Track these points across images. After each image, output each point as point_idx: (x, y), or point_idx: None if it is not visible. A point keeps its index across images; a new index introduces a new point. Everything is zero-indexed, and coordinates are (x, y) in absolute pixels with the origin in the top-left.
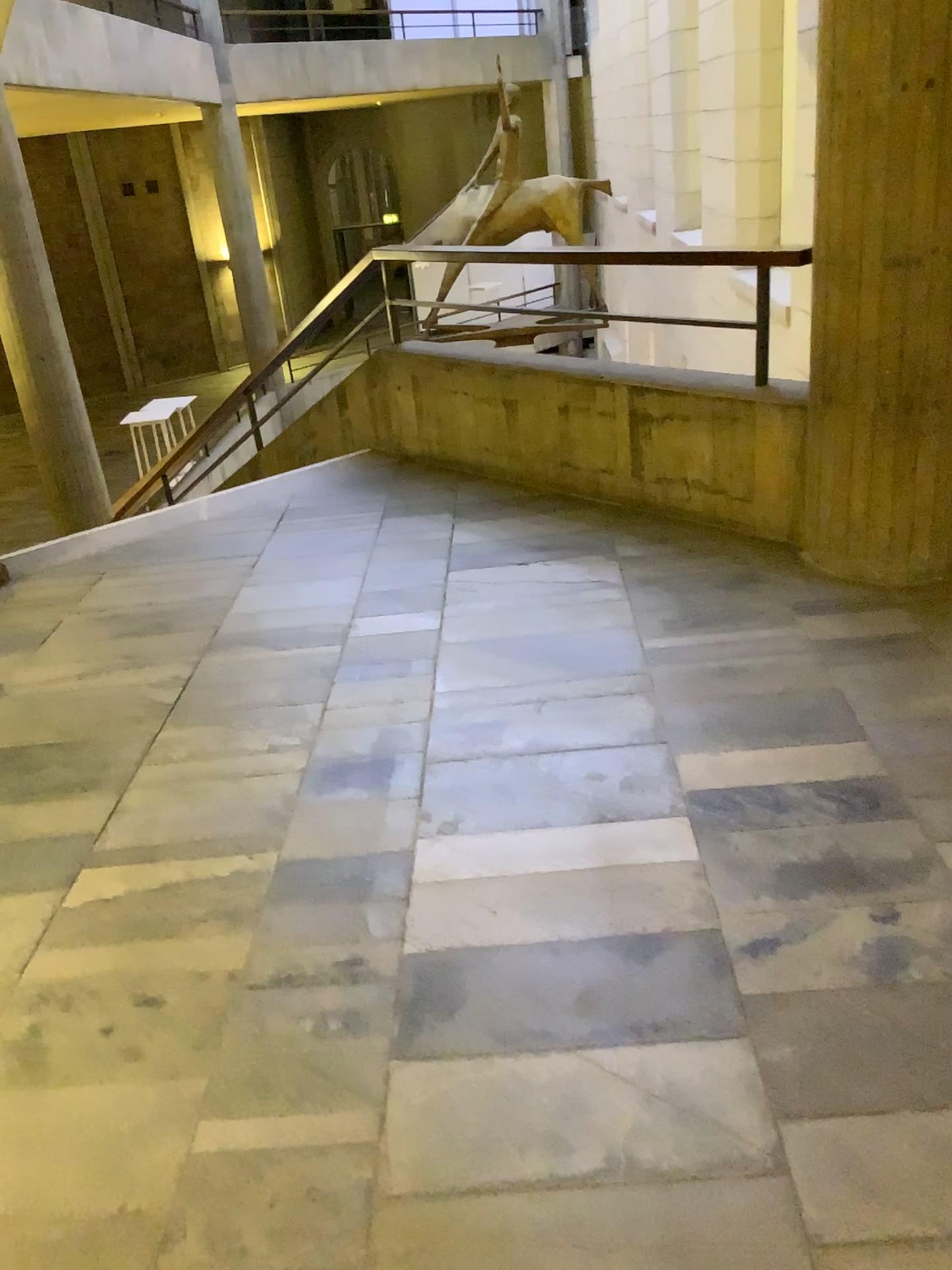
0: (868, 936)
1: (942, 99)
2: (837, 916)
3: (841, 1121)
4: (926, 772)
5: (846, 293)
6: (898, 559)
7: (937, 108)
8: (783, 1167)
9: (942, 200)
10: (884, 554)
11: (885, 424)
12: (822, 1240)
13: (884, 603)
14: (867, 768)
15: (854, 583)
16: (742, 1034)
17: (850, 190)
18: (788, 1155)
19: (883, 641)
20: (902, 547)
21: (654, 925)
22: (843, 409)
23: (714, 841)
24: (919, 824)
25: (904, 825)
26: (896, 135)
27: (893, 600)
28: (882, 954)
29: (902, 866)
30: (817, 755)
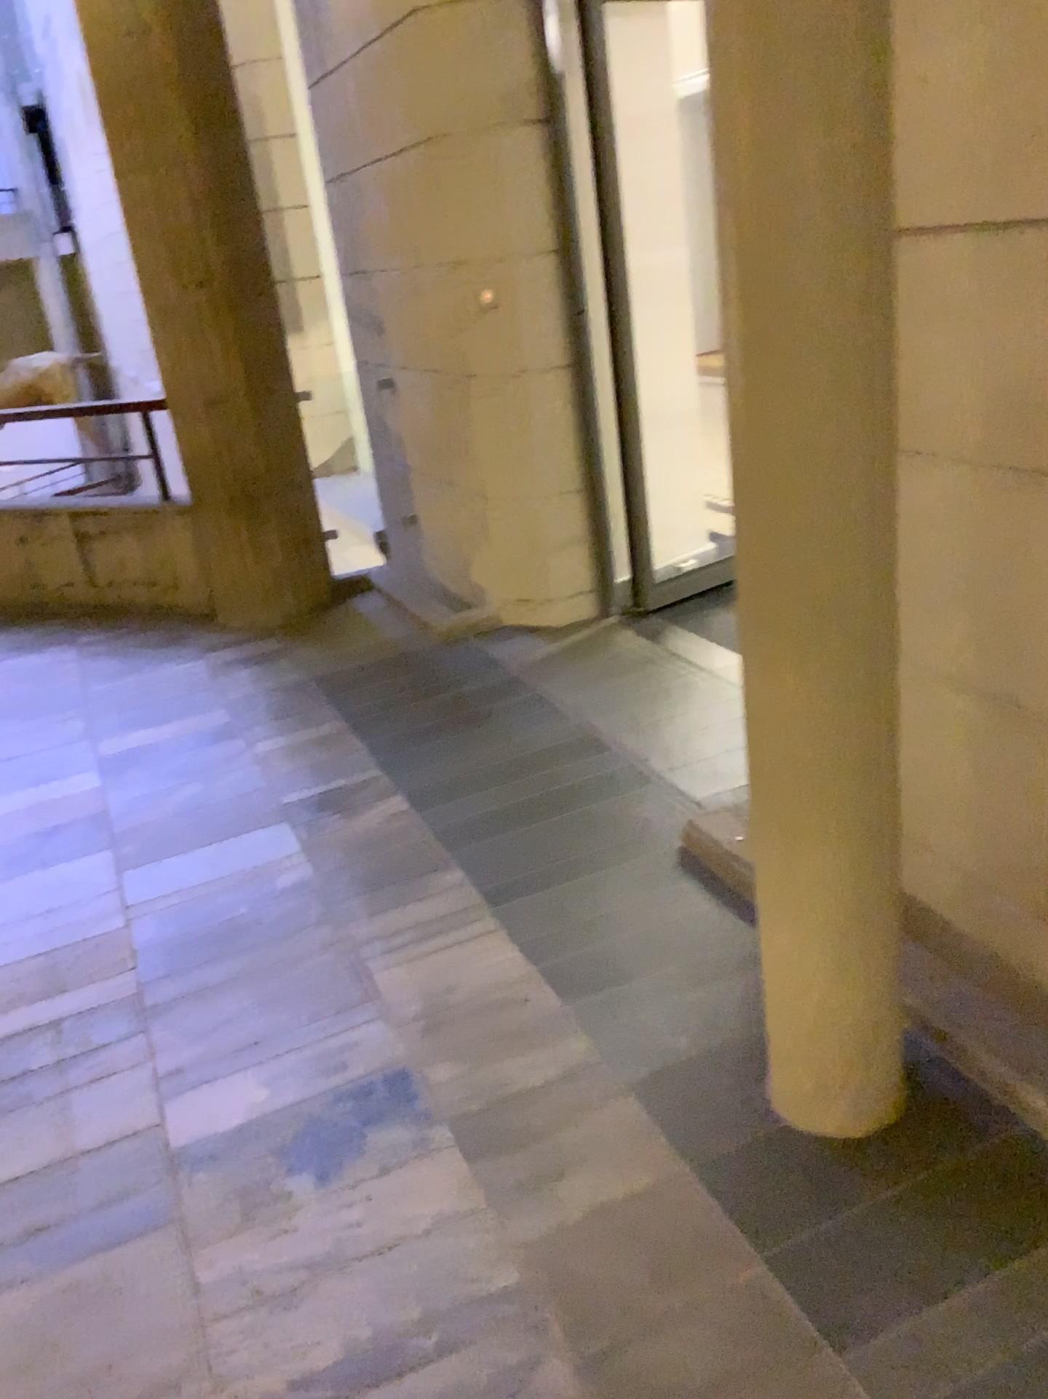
0: (195, 790)
1: (213, 294)
2: (180, 786)
3: (155, 859)
4: (257, 713)
5: (189, 424)
6: (269, 603)
7: (211, 300)
8: (118, 883)
9: (229, 358)
10: (261, 602)
11: (236, 510)
12: (133, 901)
13: (265, 636)
14: (221, 719)
15: (247, 627)
16: (109, 845)
17: (173, 354)
18: (123, 879)
19: (256, 655)
20: (269, 595)
21: (64, 819)
22: (209, 504)
23: (113, 774)
24: (243, 736)
25: (235, 739)
26: (191, 318)
27: (270, 632)
28: (200, 794)
29: (226, 757)
30: (192, 720)
